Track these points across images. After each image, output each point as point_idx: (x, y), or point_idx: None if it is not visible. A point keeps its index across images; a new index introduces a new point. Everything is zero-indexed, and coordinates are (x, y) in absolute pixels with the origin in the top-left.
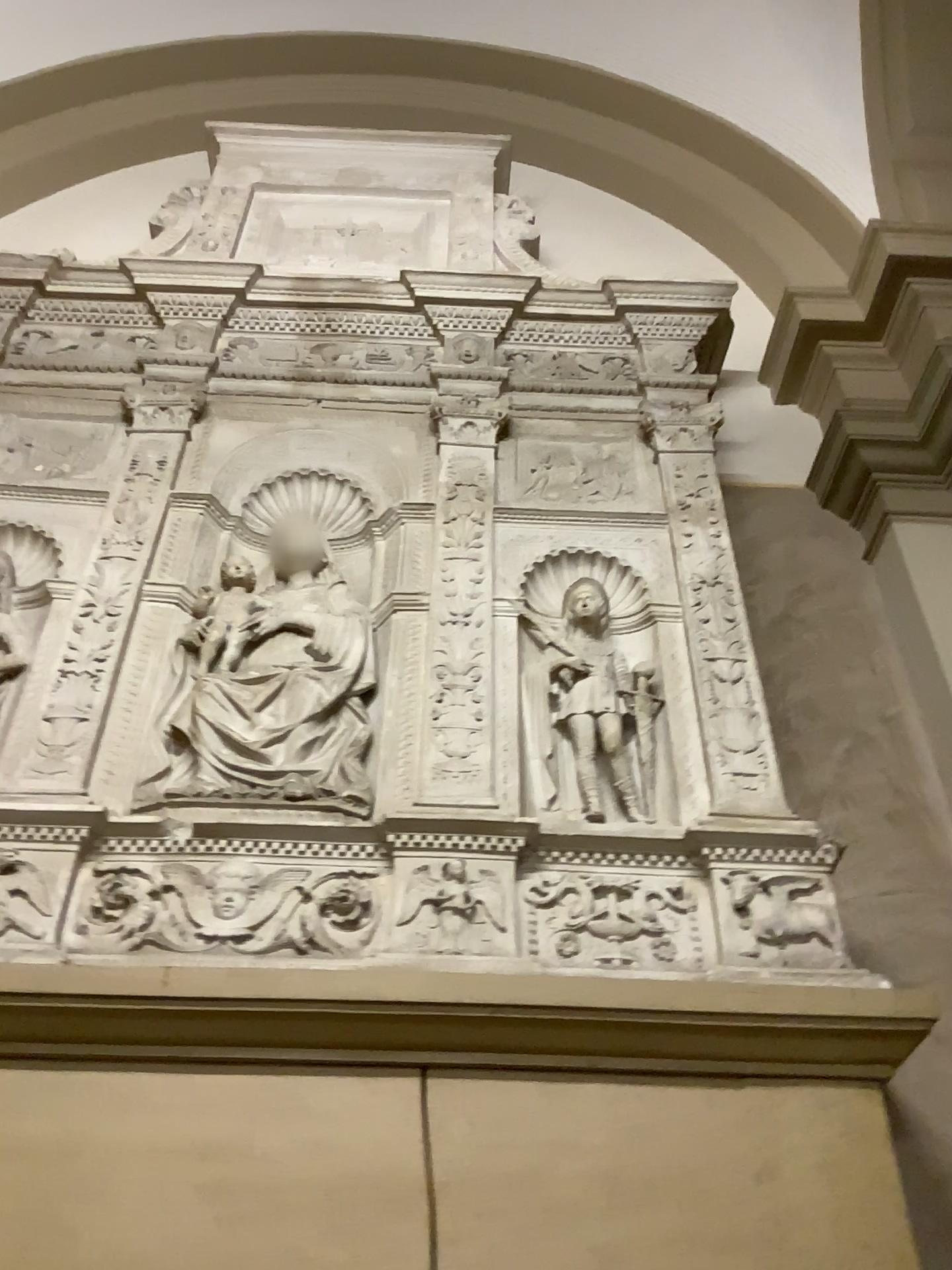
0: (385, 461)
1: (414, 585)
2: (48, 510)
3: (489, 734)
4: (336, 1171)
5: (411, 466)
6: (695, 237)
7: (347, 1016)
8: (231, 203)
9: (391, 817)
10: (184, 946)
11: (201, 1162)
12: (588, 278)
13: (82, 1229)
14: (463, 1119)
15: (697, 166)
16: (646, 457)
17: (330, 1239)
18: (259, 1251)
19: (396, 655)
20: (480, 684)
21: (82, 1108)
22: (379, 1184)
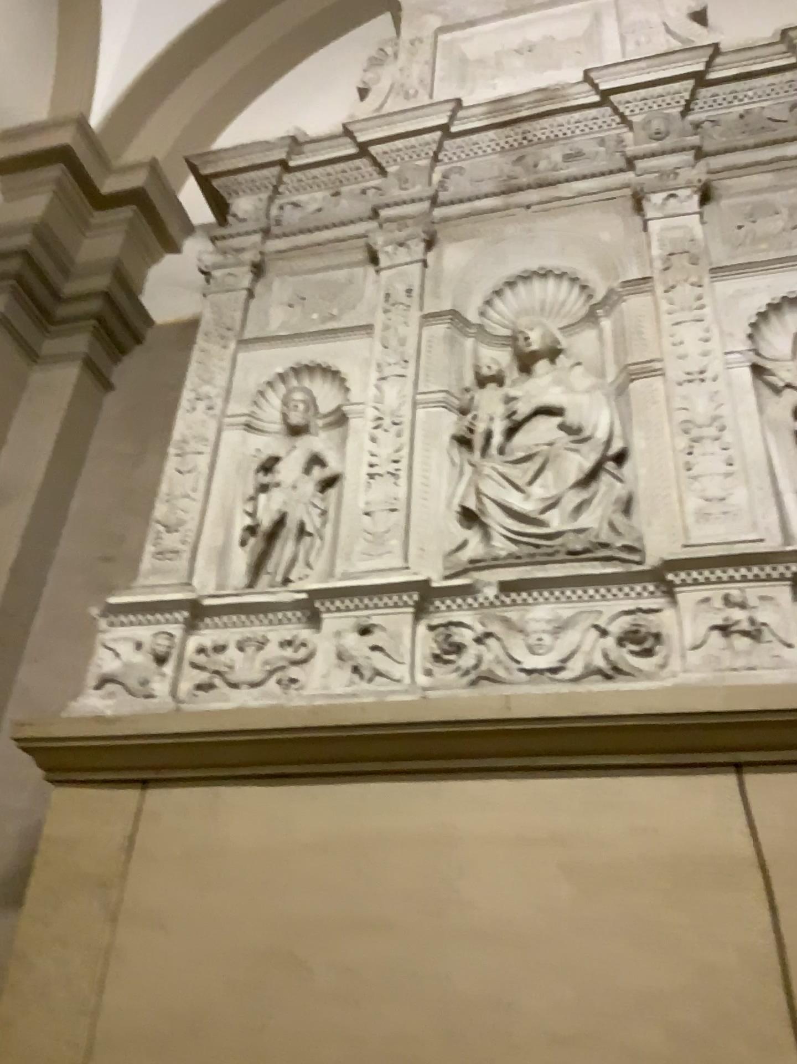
0: (597, 249)
1: (645, 354)
2: (329, 348)
3: (741, 475)
4: (675, 850)
5: (622, 249)
6: None
7: (662, 726)
8: (420, 51)
9: (665, 558)
10: (511, 679)
11: (561, 846)
12: (765, 30)
13: (479, 898)
14: (779, 805)
15: None
16: None
17: (680, 904)
18: (623, 913)
19: (641, 418)
20: (724, 433)
21: (460, 808)
22: (715, 860)
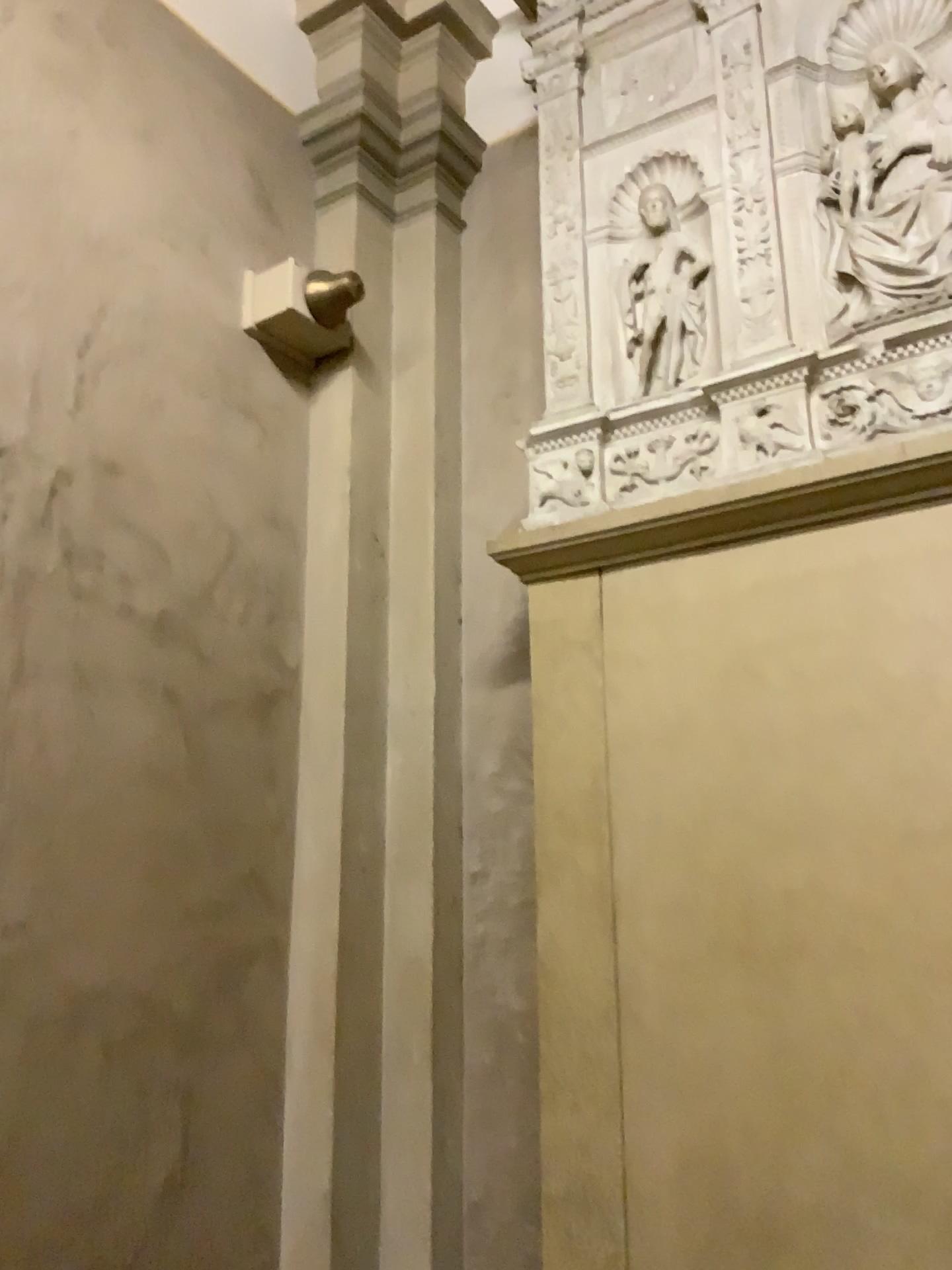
0: None
1: None
2: (673, 133)
3: None
4: None
5: None
6: None
7: None
8: None
9: None
10: (905, 428)
11: None
12: None
13: (896, 608)
14: None
15: None
16: None
17: None
18: None
19: None
20: None
21: (870, 543)
22: None
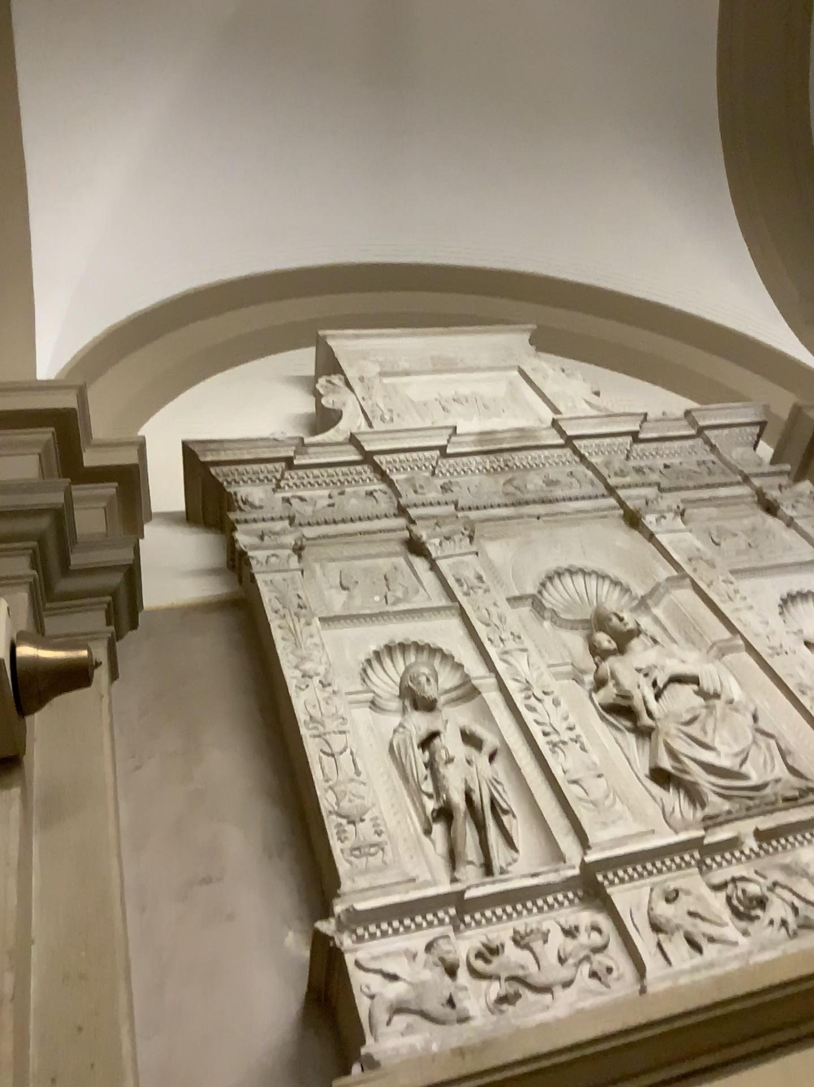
0: (618, 553)
1: (714, 635)
2: (413, 629)
3: None
4: None
5: (638, 554)
6: (660, 381)
7: None
8: (368, 386)
9: None
10: None
11: None
12: (662, 411)
13: None
14: None
15: (647, 334)
16: (780, 524)
17: None
18: None
19: (752, 685)
20: None
21: None
22: None
